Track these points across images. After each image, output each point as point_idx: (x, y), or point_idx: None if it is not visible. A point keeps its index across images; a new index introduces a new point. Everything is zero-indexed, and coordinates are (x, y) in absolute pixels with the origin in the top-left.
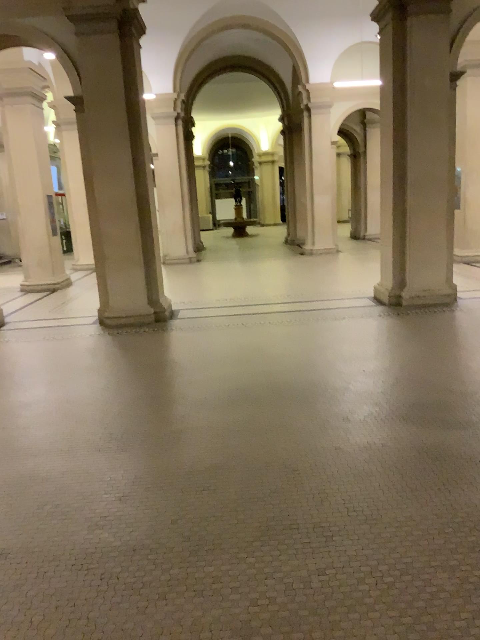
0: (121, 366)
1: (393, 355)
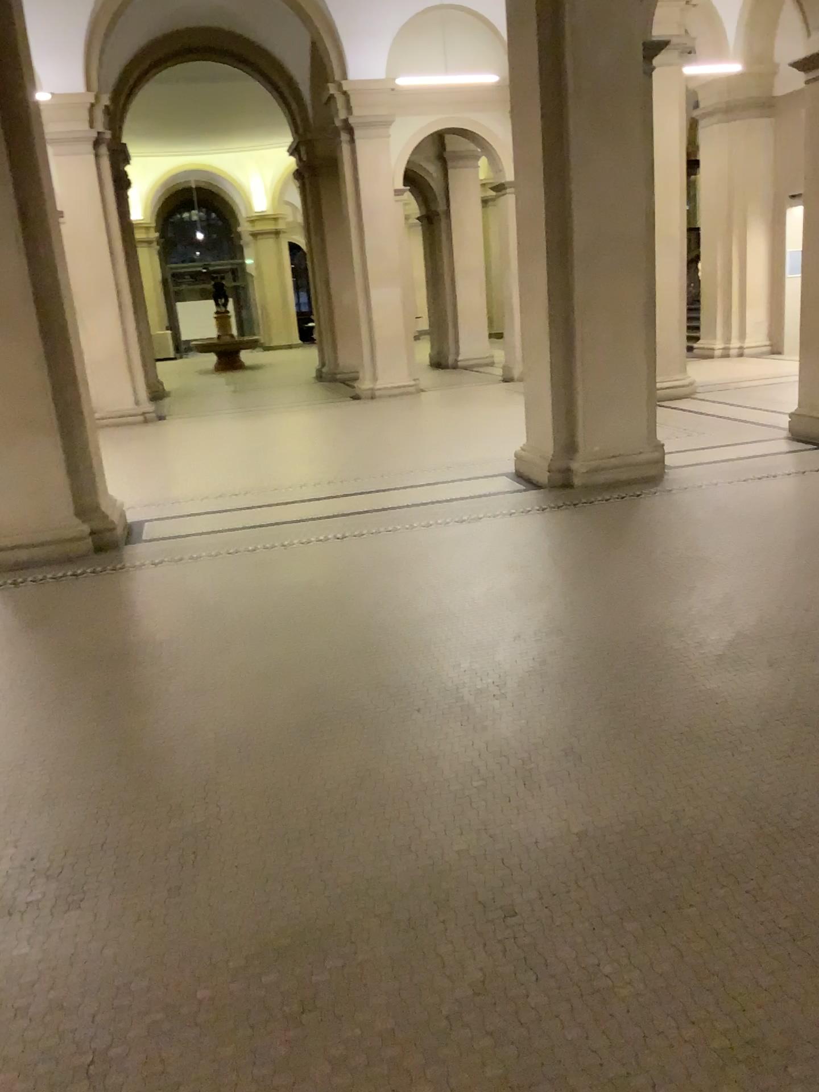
0: (34, 667)
1: (603, 592)
